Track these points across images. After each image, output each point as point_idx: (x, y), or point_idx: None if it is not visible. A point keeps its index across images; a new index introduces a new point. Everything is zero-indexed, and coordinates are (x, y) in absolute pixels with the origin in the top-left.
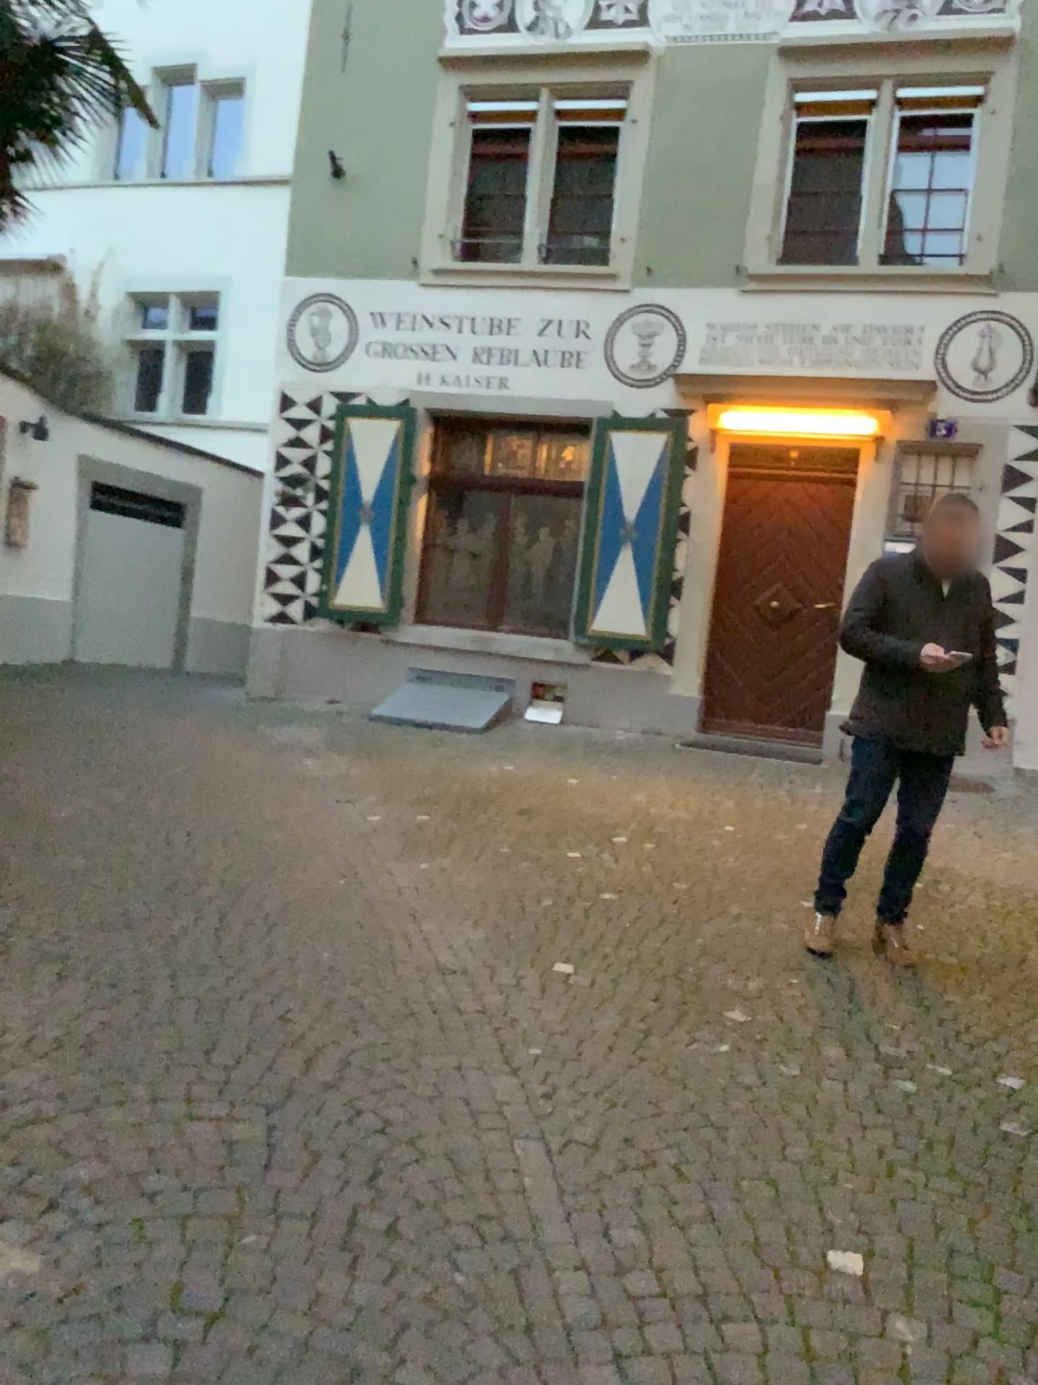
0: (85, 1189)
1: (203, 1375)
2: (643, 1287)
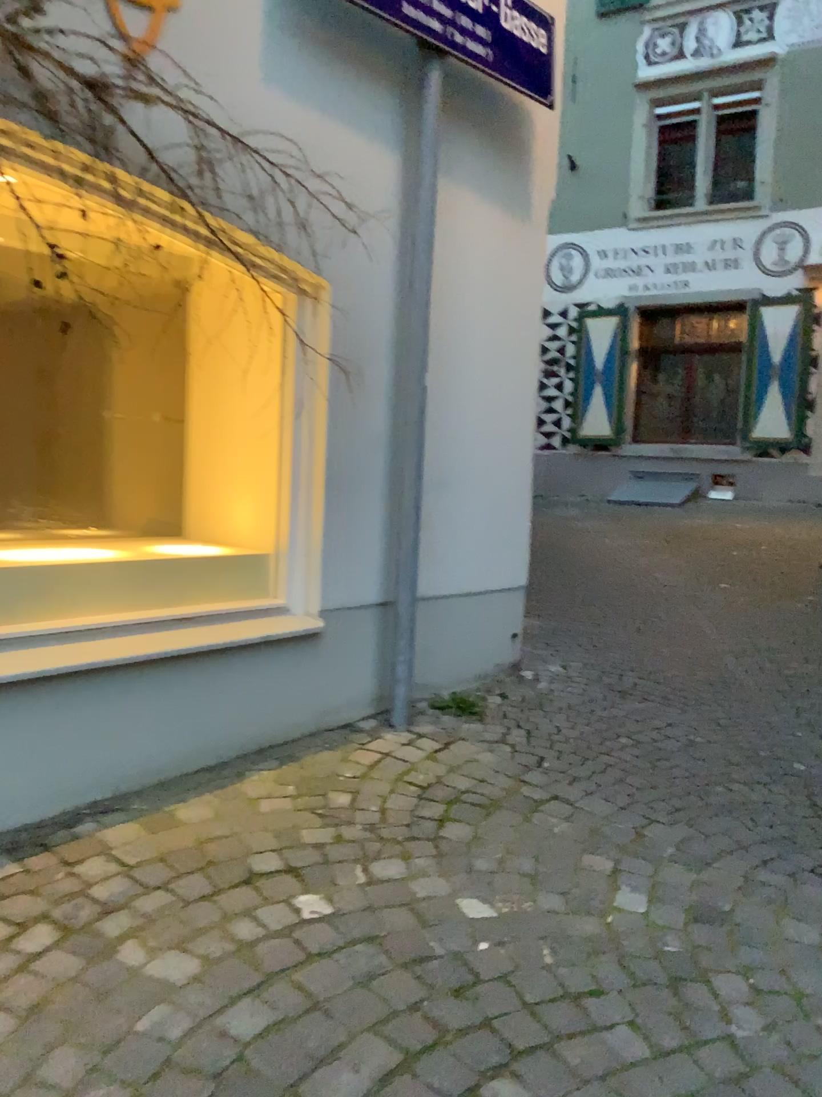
0: (548, 615)
1: (601, 642)
2: (746, 646)
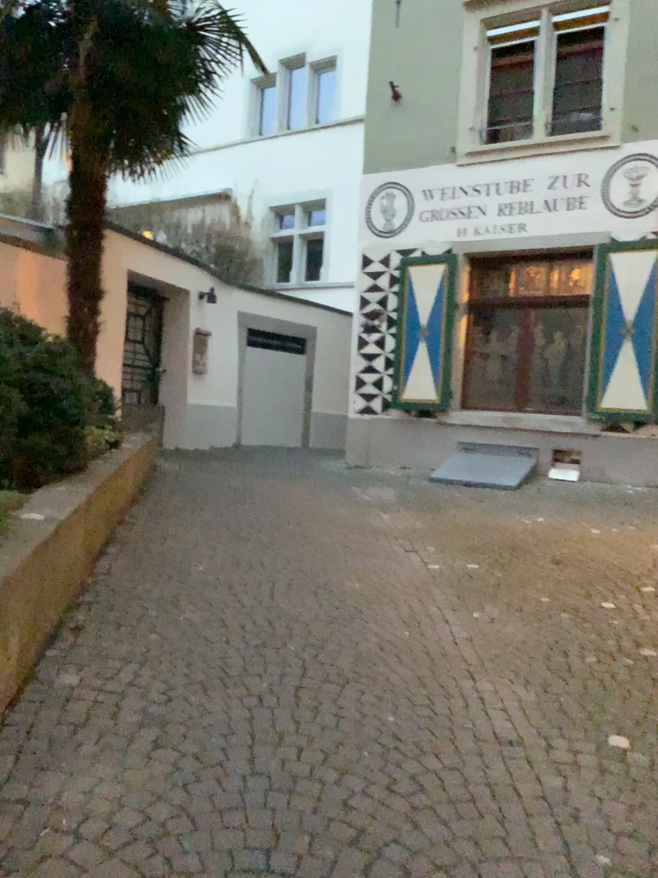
0: None
1: None
2: None
